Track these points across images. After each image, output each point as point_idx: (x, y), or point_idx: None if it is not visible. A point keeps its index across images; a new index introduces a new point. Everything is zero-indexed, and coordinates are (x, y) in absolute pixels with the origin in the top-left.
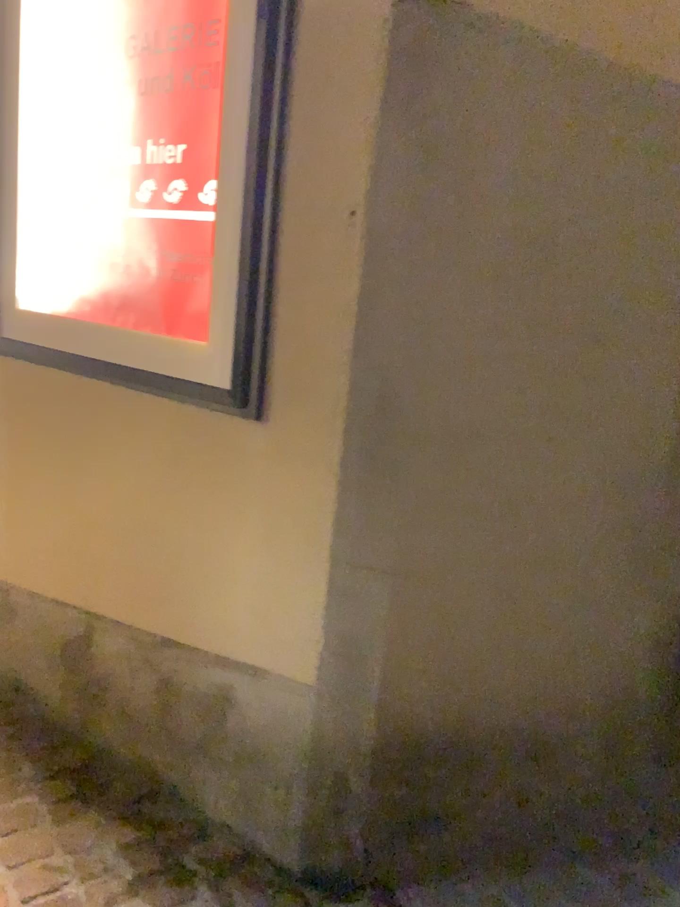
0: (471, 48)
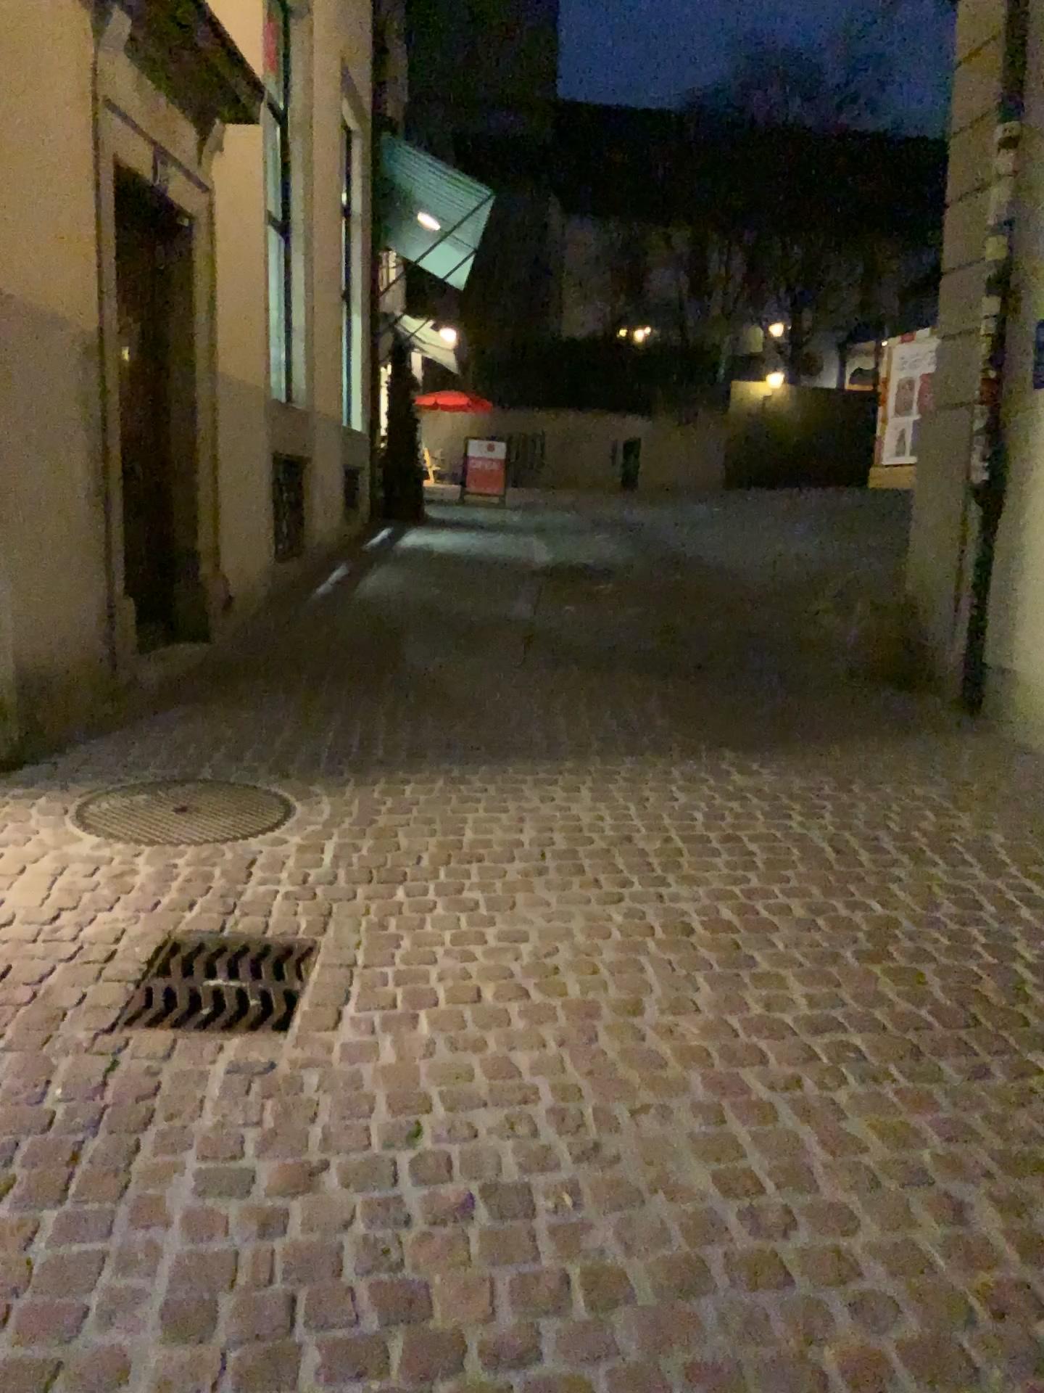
0: (8, 311)
